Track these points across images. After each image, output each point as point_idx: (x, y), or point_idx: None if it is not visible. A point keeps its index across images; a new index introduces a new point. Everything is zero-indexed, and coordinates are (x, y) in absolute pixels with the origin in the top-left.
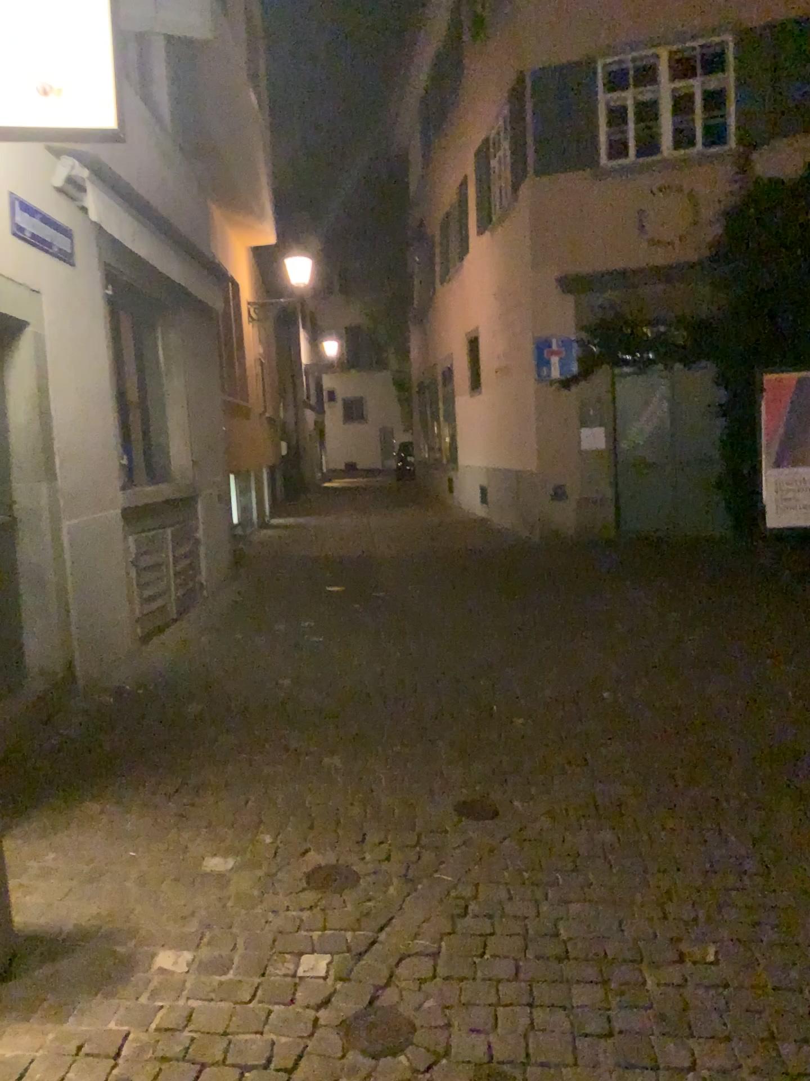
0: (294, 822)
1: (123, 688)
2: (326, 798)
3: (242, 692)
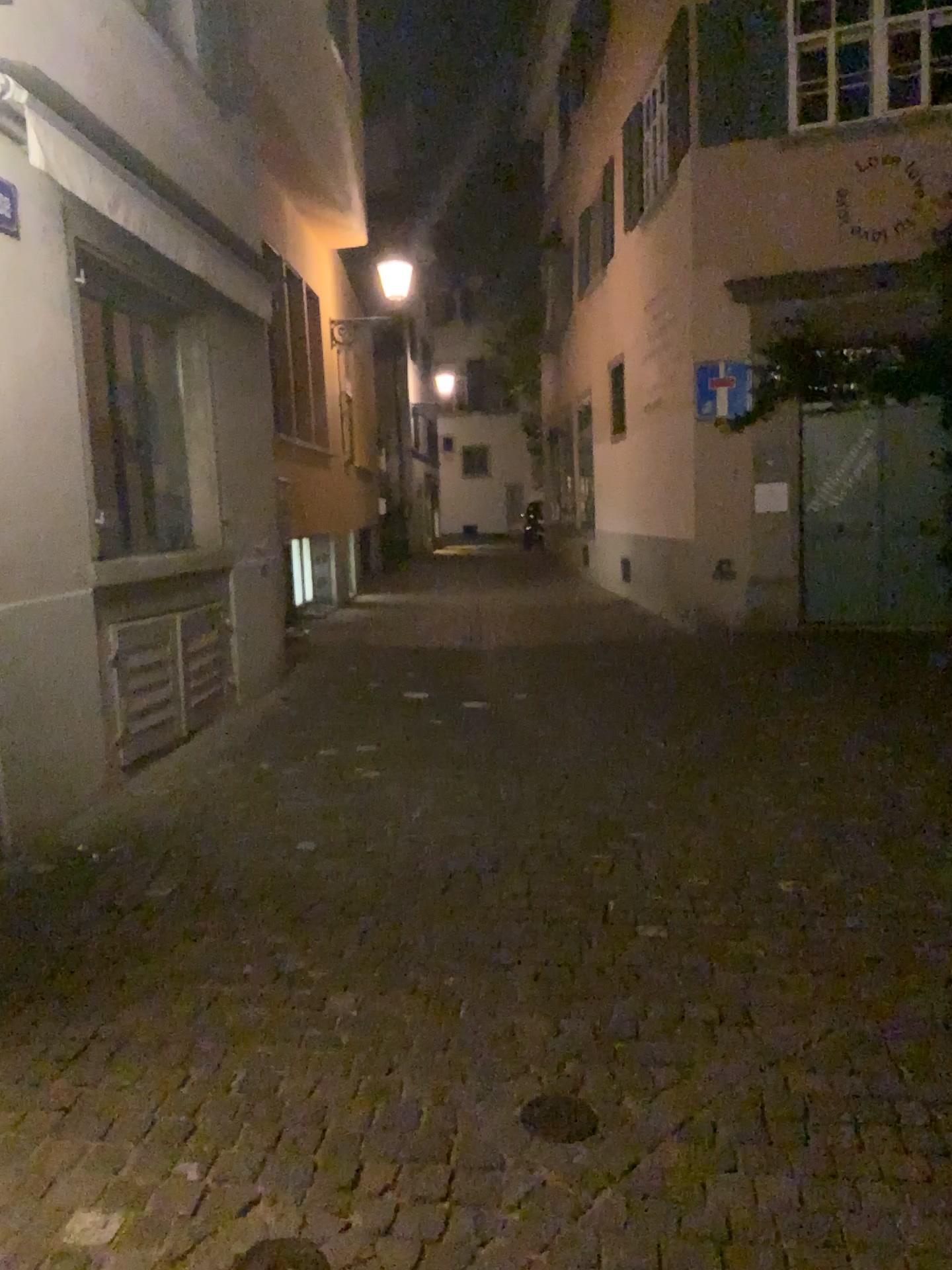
0: (247, 1135)
1: (69, 852)
2: (311, 1084)
3: (237, 865)
